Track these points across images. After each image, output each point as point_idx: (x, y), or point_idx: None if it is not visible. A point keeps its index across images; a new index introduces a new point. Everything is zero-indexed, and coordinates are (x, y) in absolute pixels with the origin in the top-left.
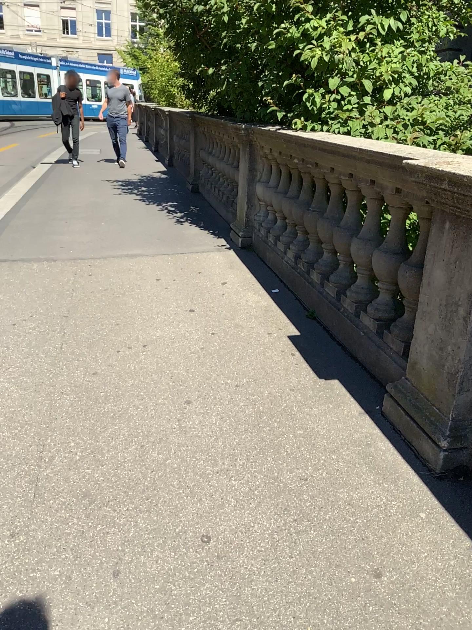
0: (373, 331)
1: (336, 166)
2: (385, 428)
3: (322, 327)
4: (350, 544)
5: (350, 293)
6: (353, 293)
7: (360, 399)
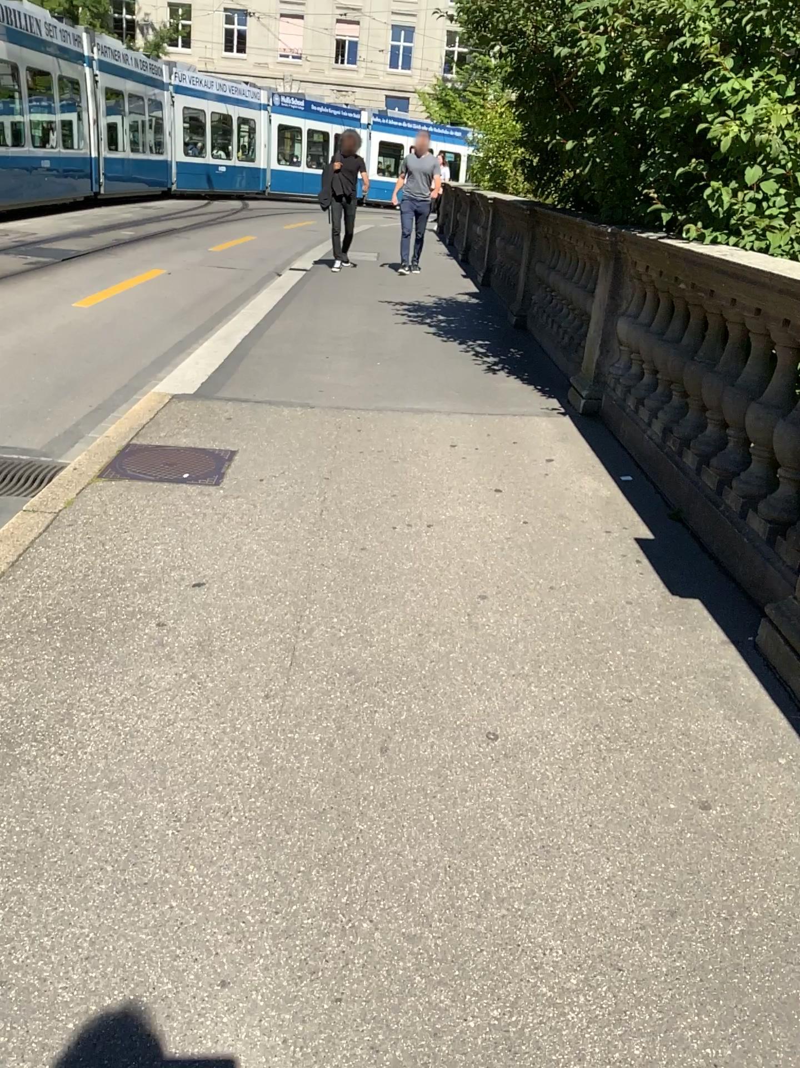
0: (762, 541)
1: (742, 295)
2: (756, 669)
3: (688, 534)
4: (677, 780)
5: (738, 485)
6: (742, 487)
7: (727, 630)
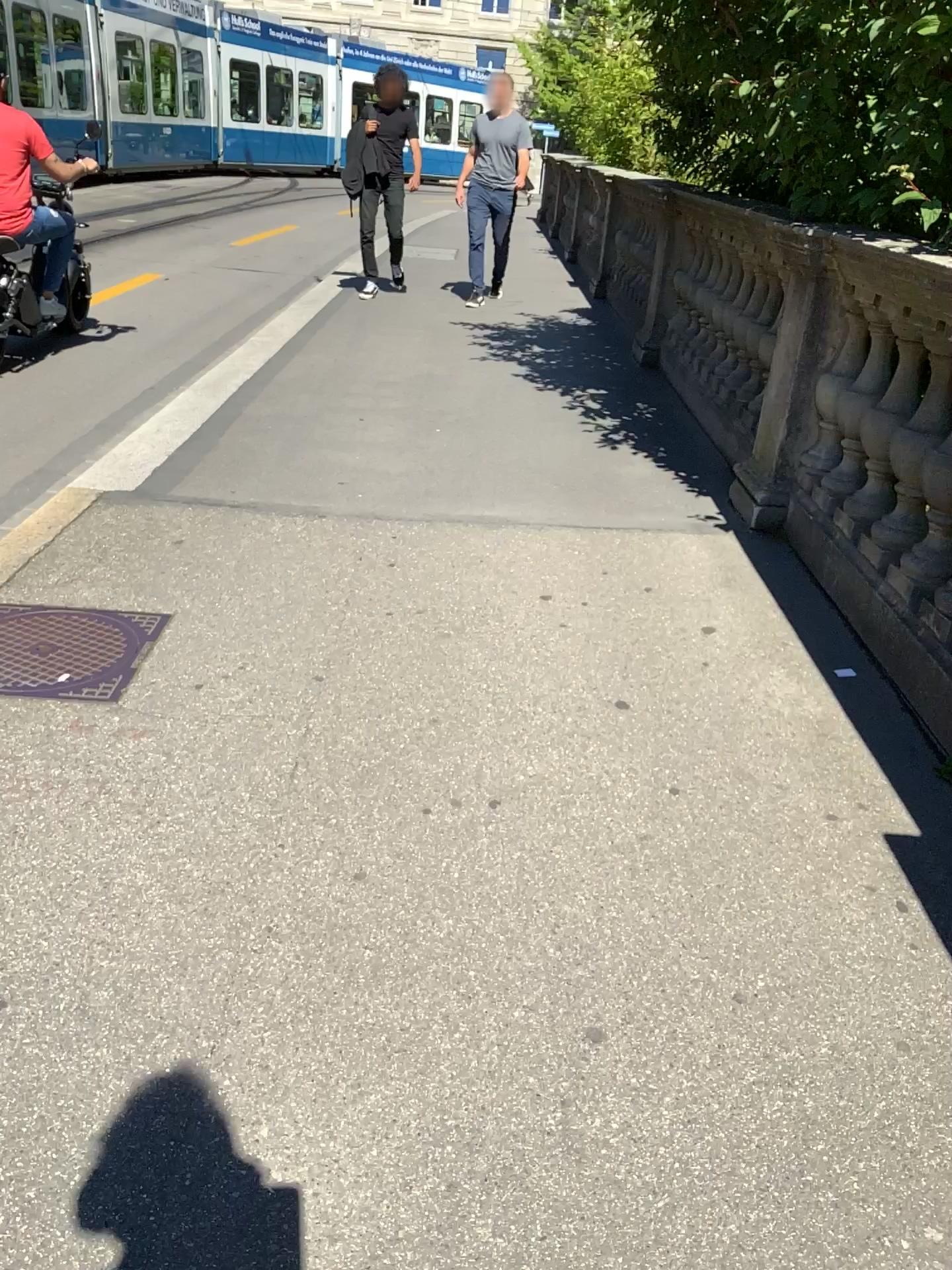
0: None
1: None
2: None
3: None
4: None
5: None
6: None
7: None
